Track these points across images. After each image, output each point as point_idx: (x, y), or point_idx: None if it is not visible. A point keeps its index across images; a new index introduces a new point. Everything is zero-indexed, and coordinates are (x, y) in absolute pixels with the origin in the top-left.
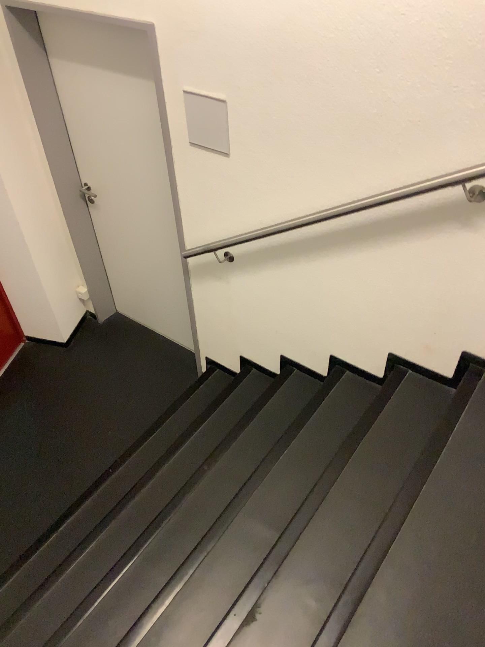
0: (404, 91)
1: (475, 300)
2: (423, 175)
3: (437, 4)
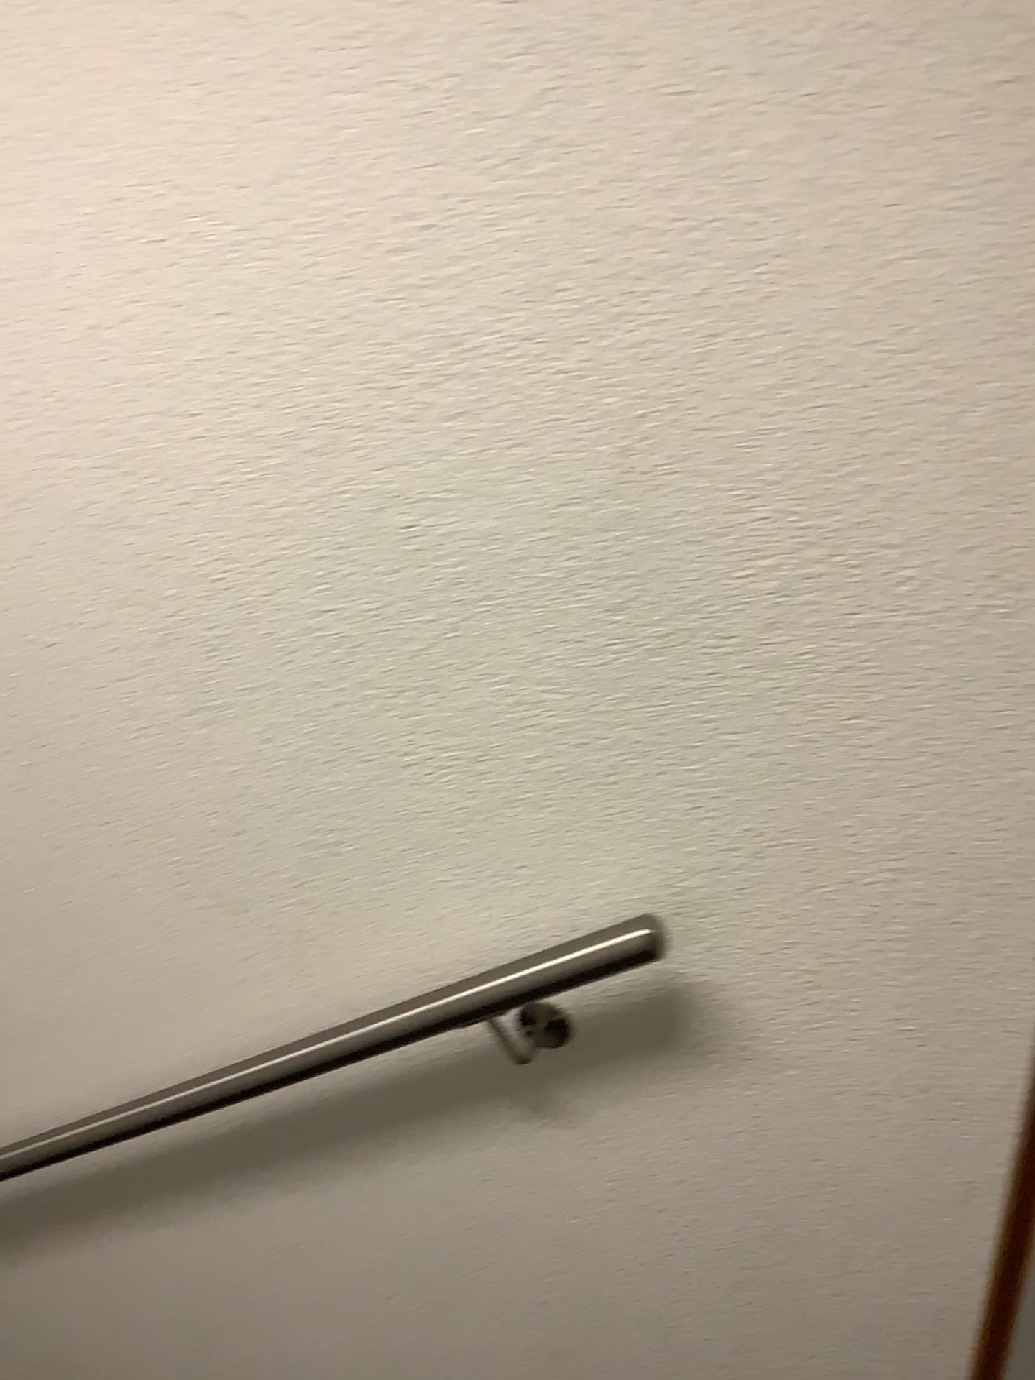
0: (285, 772)
1: (633, 1321)
2: (394, 985)
3: (308, 553)
